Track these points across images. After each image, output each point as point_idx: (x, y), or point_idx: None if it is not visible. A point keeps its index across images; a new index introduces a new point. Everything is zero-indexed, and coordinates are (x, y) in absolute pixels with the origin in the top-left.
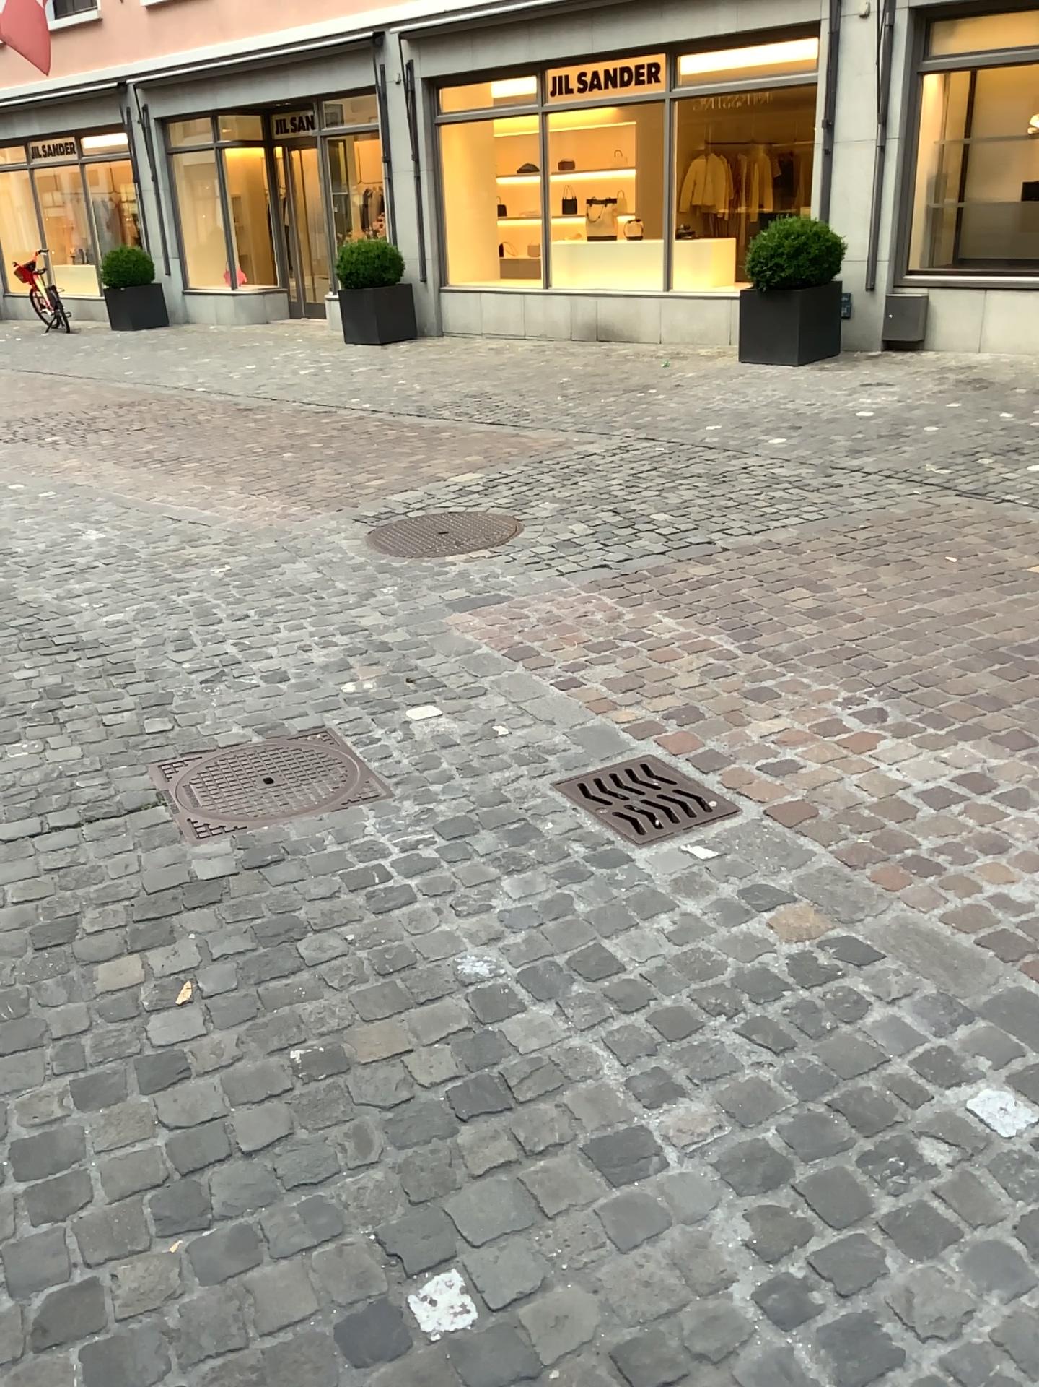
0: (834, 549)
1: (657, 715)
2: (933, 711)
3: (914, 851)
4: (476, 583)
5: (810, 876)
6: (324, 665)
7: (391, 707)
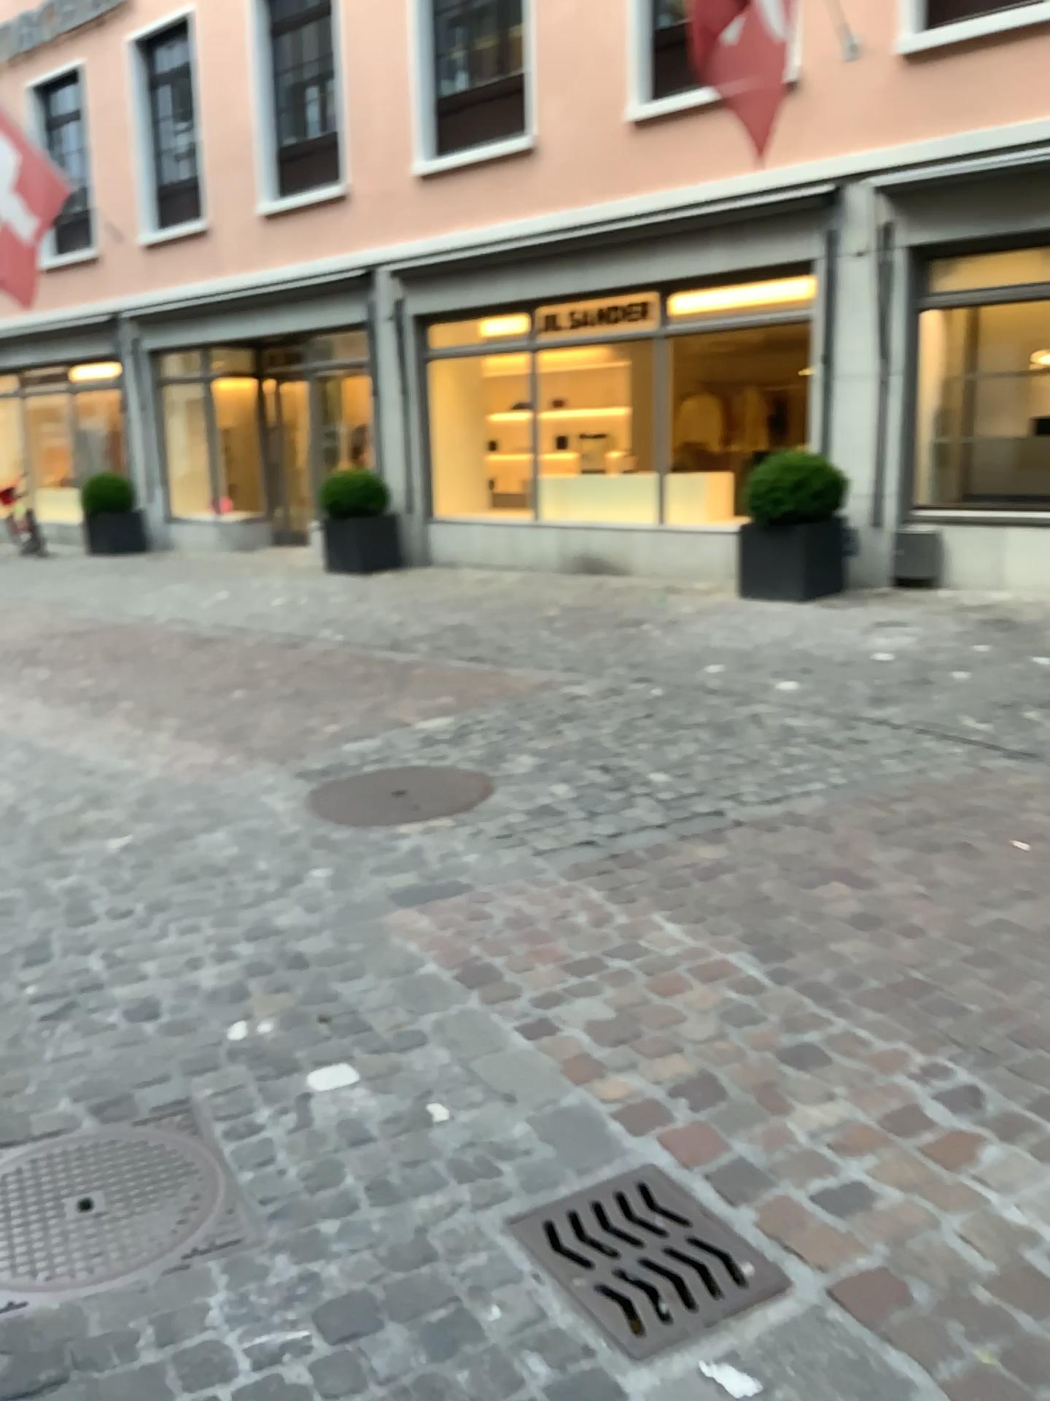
0: (872, 827)
1: (659, 1091)
2: (1049, 1091)
3: None
4: (427, 868)
5: None
6: (212, 995)
7: (289, 1070)
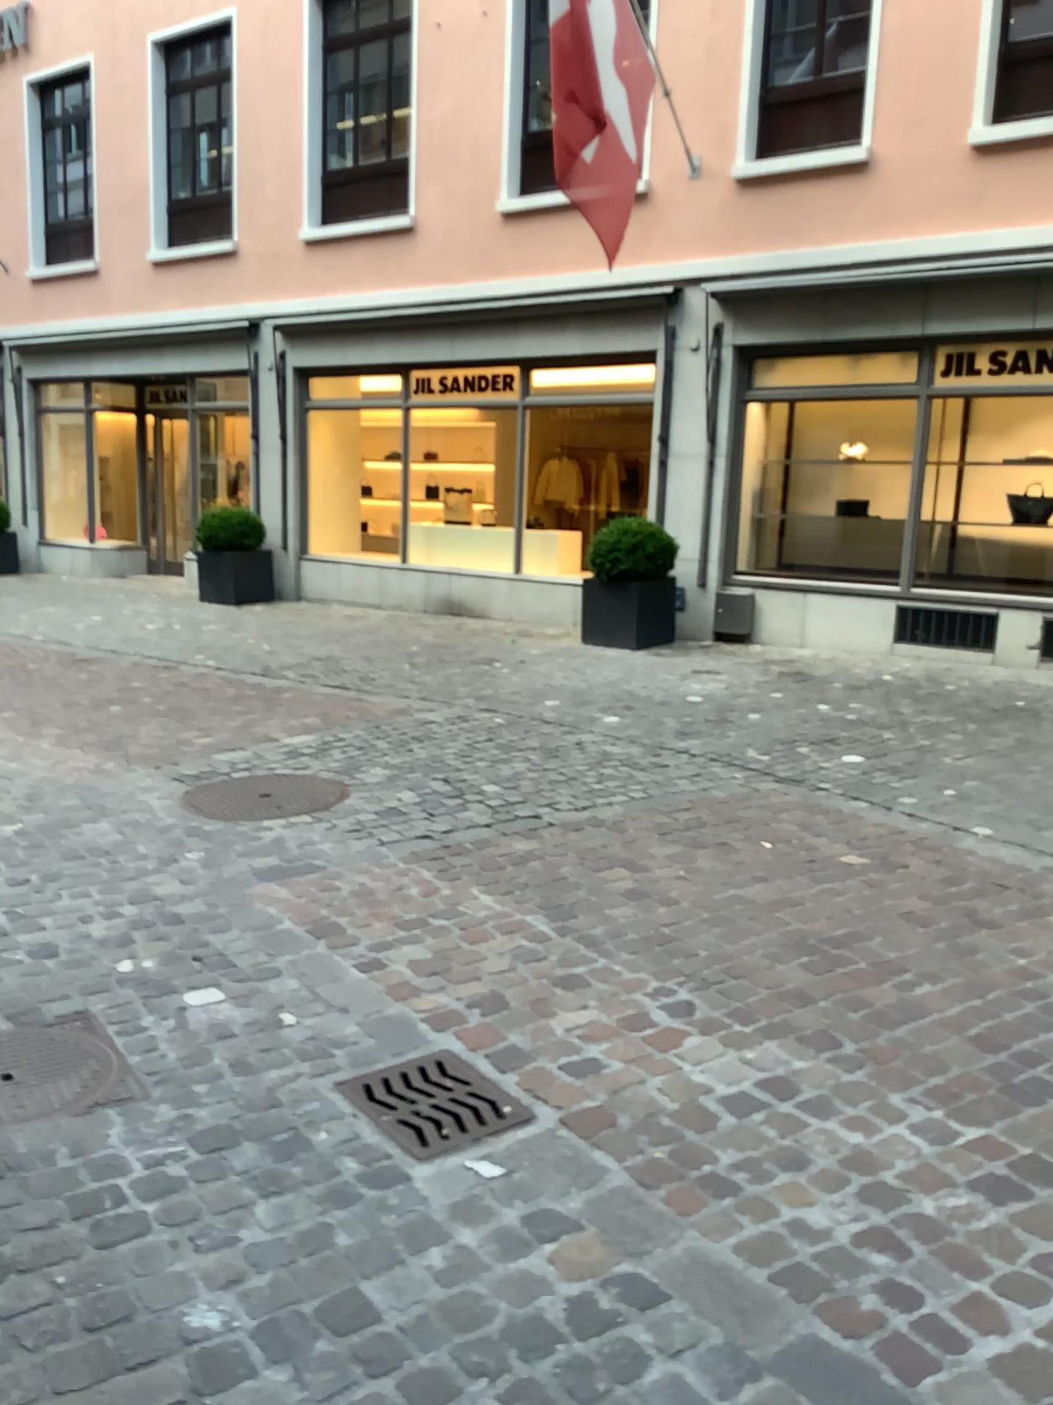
0: (657, 829)
1: (459, 1005)
2: (743, 1004)
3: (713, 1165)
4: (287, 853)
5: (602, 1195)
6: (103, 942)
7: (169, 992)
